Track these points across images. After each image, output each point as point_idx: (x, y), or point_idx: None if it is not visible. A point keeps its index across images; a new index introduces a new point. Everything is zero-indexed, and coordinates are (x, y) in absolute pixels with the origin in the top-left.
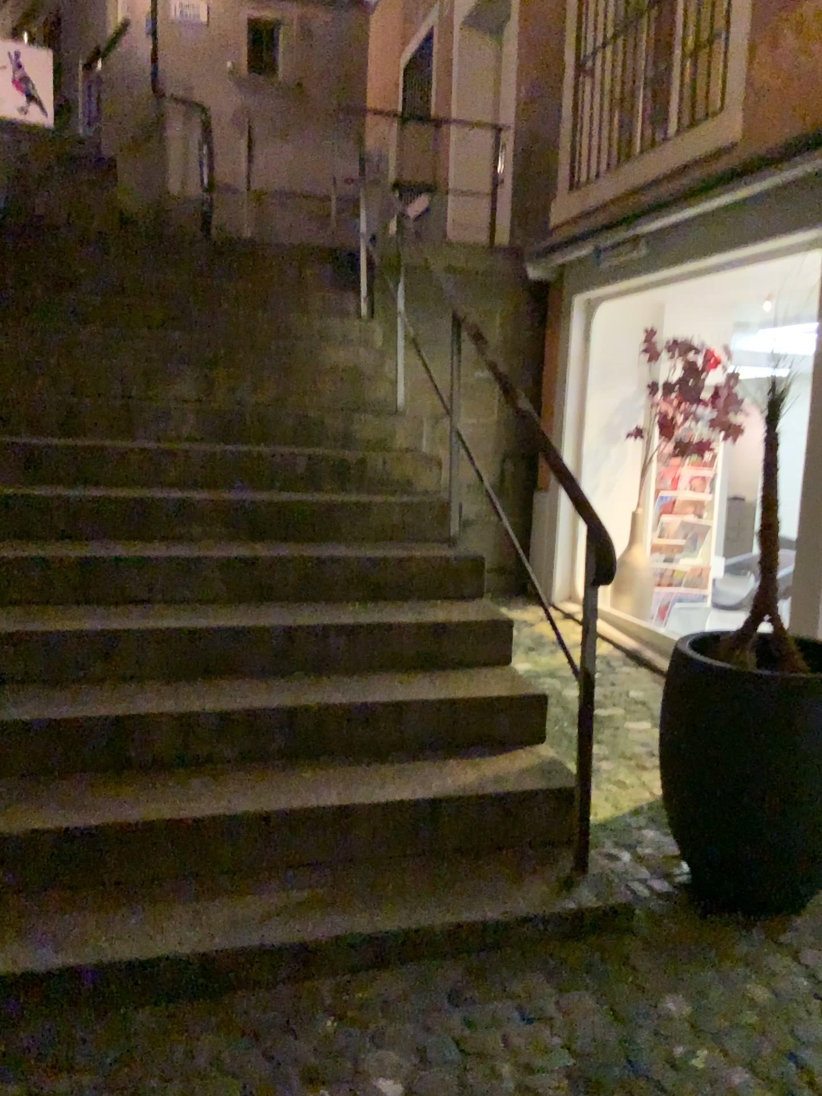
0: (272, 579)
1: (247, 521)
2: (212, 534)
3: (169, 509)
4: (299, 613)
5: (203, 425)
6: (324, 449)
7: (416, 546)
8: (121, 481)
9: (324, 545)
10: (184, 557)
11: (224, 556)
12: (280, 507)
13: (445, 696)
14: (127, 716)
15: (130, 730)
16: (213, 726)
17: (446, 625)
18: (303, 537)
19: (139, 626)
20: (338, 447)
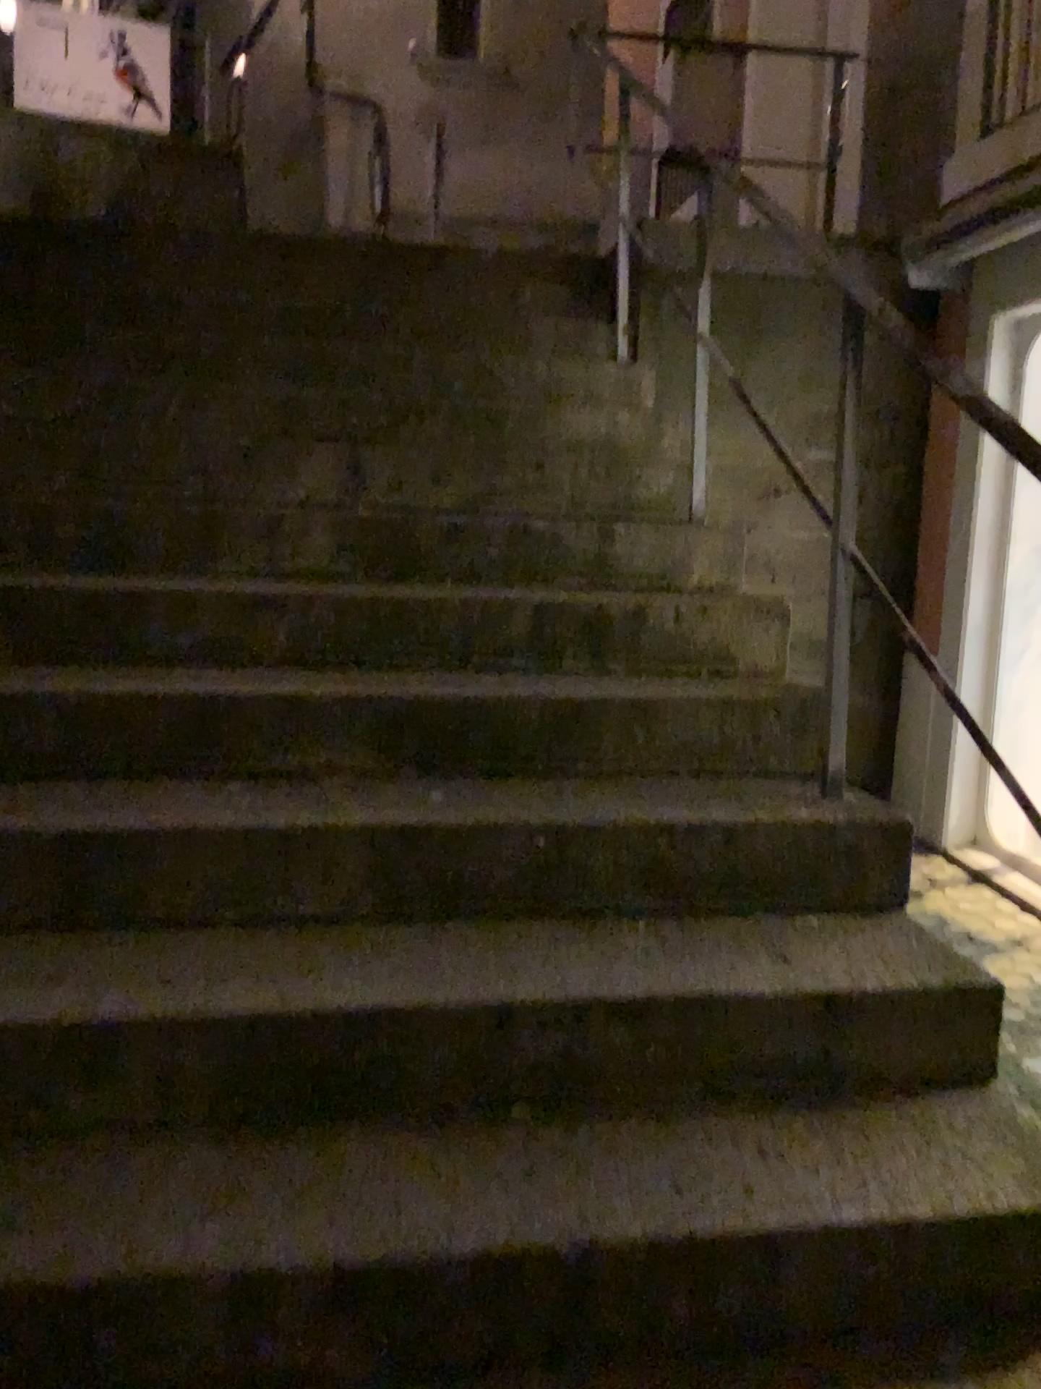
0: (467, 876)
1: (417, 739)
2: (347, 769)
3: (262, 715)
4: (525, 962)
5: (339, 545)
6: (567, 589)
7: (763, 794)
8: (175, 656)
9: (574, 793)
10: (283, 825)
11: (366, 820)
12: (482, 708)
13: (883, 1205)
14: (105, 1281)
15: (113, 1314)
16: (319, 1301)
17: (855, 994)
18: (530, 774)
19: (169, 1004)
20: (591, 585)
